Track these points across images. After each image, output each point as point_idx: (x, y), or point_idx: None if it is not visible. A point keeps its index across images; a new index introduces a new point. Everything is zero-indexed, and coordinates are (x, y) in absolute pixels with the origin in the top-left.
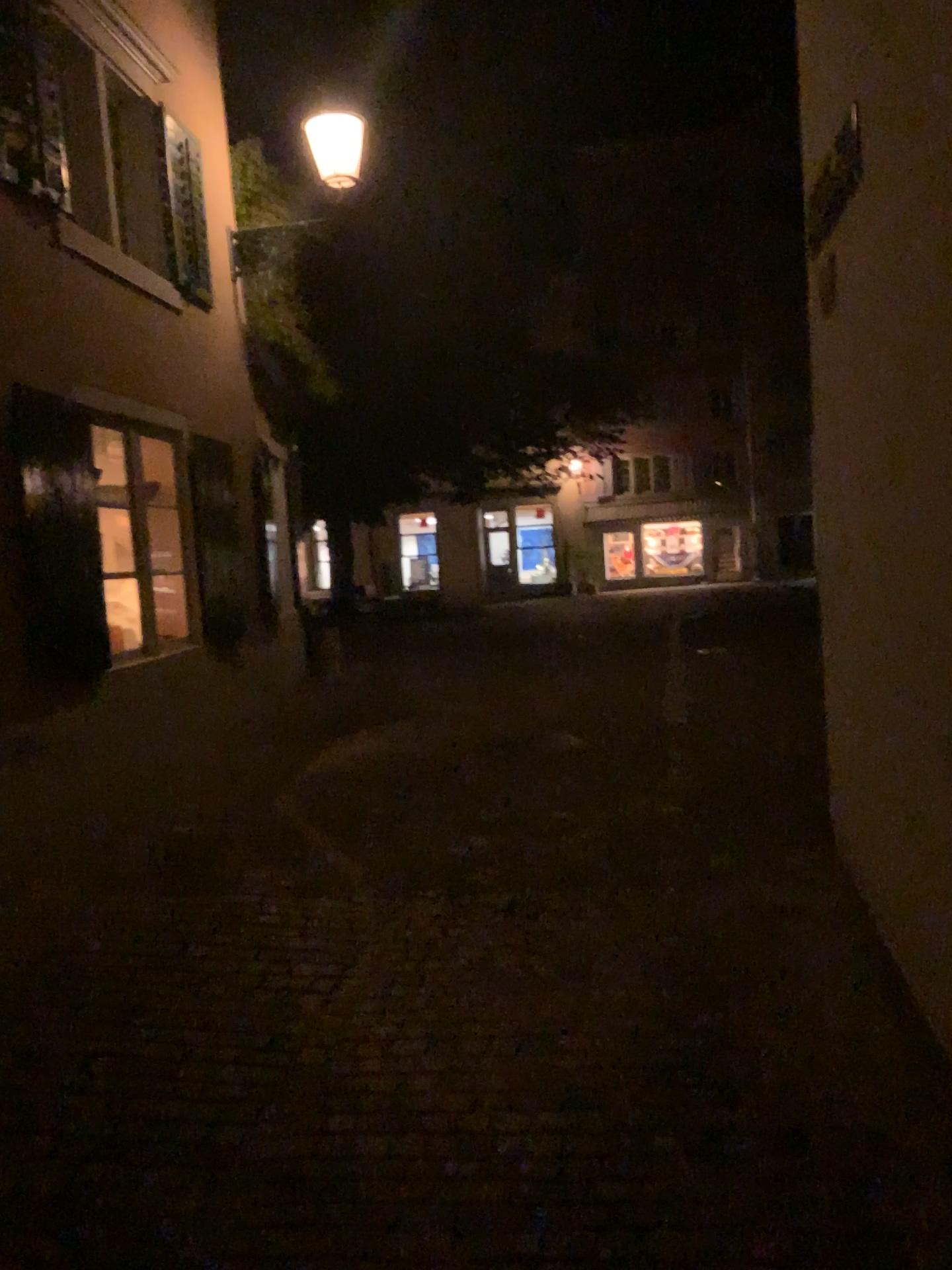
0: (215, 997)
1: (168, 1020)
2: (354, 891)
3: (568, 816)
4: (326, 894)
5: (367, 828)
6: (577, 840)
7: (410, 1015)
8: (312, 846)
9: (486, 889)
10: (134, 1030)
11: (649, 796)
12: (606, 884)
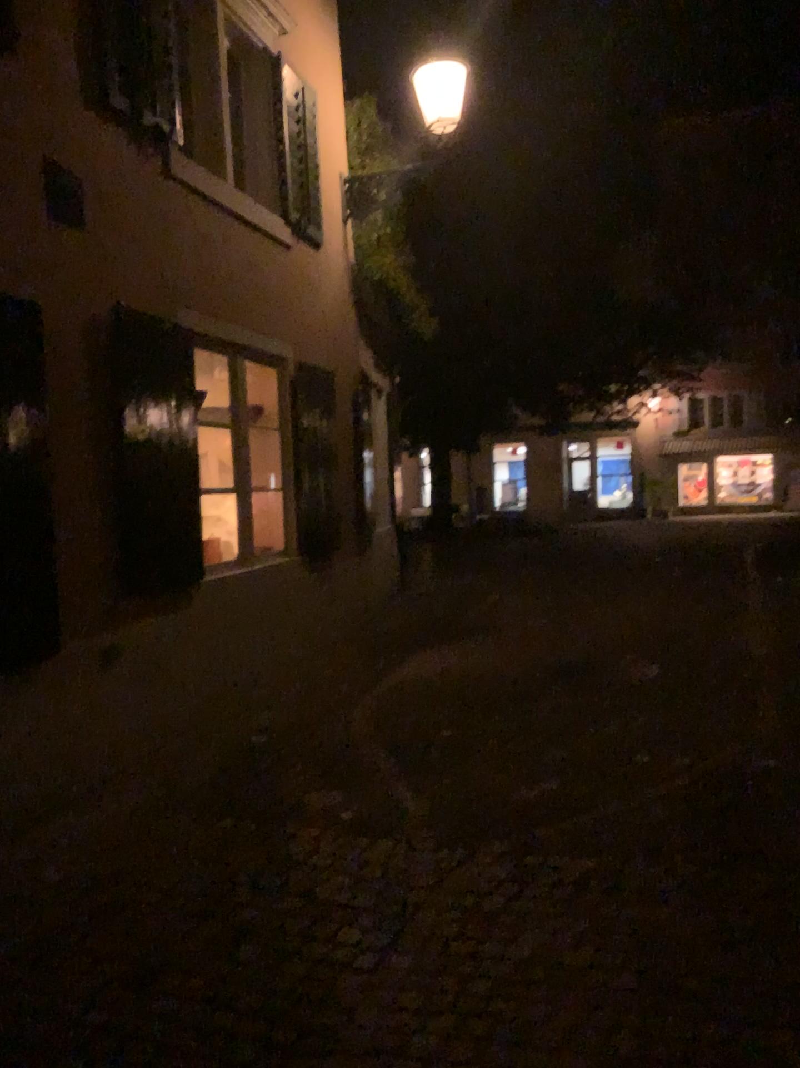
0: (241, 965)
1: (184, 993)
2: (410, 836)
3: (647, 761)
4: (381, 837)
5: (434, 758)
6: (657, 794)
7: (453, 1029)
8: (376, 774)
9: (554, 850)
10: (145, 1002)
11: (737, 744)
12: (692, 860)
